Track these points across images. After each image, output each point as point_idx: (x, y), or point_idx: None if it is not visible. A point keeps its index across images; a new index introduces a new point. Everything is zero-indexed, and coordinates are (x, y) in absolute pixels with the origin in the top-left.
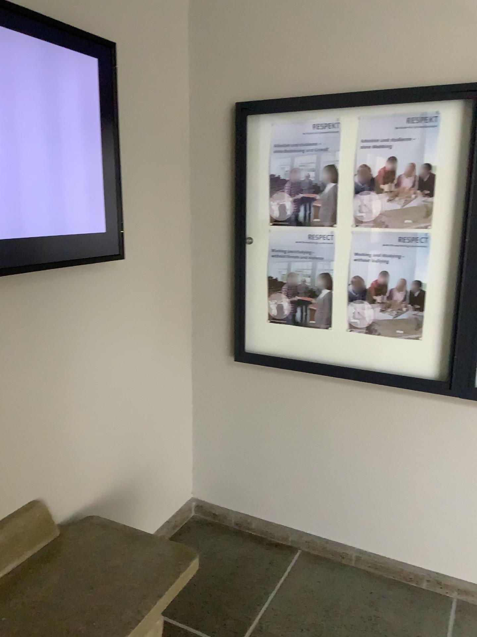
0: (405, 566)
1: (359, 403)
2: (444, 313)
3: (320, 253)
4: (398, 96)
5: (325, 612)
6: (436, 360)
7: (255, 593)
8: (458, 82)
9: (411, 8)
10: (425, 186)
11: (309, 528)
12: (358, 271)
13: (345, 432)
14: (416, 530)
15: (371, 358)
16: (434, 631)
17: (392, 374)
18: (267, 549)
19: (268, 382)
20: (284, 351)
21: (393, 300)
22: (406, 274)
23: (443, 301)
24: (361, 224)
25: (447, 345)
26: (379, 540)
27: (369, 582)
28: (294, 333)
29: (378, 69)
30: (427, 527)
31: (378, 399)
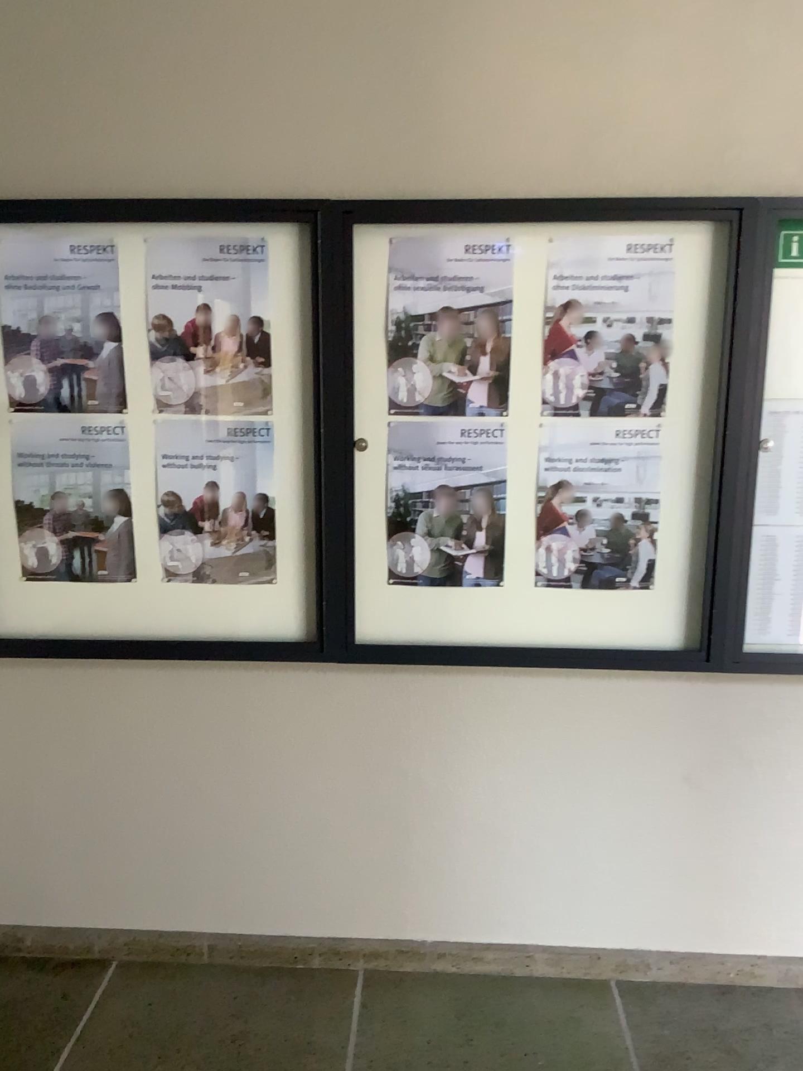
0: (286, 940)
1: (191, 695)
2: (304, 539)
3: (105, 456)
4: (204, 210)
5: (160, 1051)
6: (299, 611)
7: (33, 1057)
8: (289, 195)
9: (211, 77)
10: (258, 348)
11: (130, 920)
12: (169, 482)
13: (173, 747)
14: (296, 880)
15: (203, 620)
16: (331, 1026)
17: (238, 643)
18: (55, 977)
19: (33, 685)
20: (57, 626)
21: (228, 525)
22: (243, 484)
23: (301, 521)
24: (167, 408)
25: (313, 587)
26: (243, 911)
27: (231, 982)
28: (73, 594)
29: (170, 166)
30: (313, 871)
31: (220, 684)
